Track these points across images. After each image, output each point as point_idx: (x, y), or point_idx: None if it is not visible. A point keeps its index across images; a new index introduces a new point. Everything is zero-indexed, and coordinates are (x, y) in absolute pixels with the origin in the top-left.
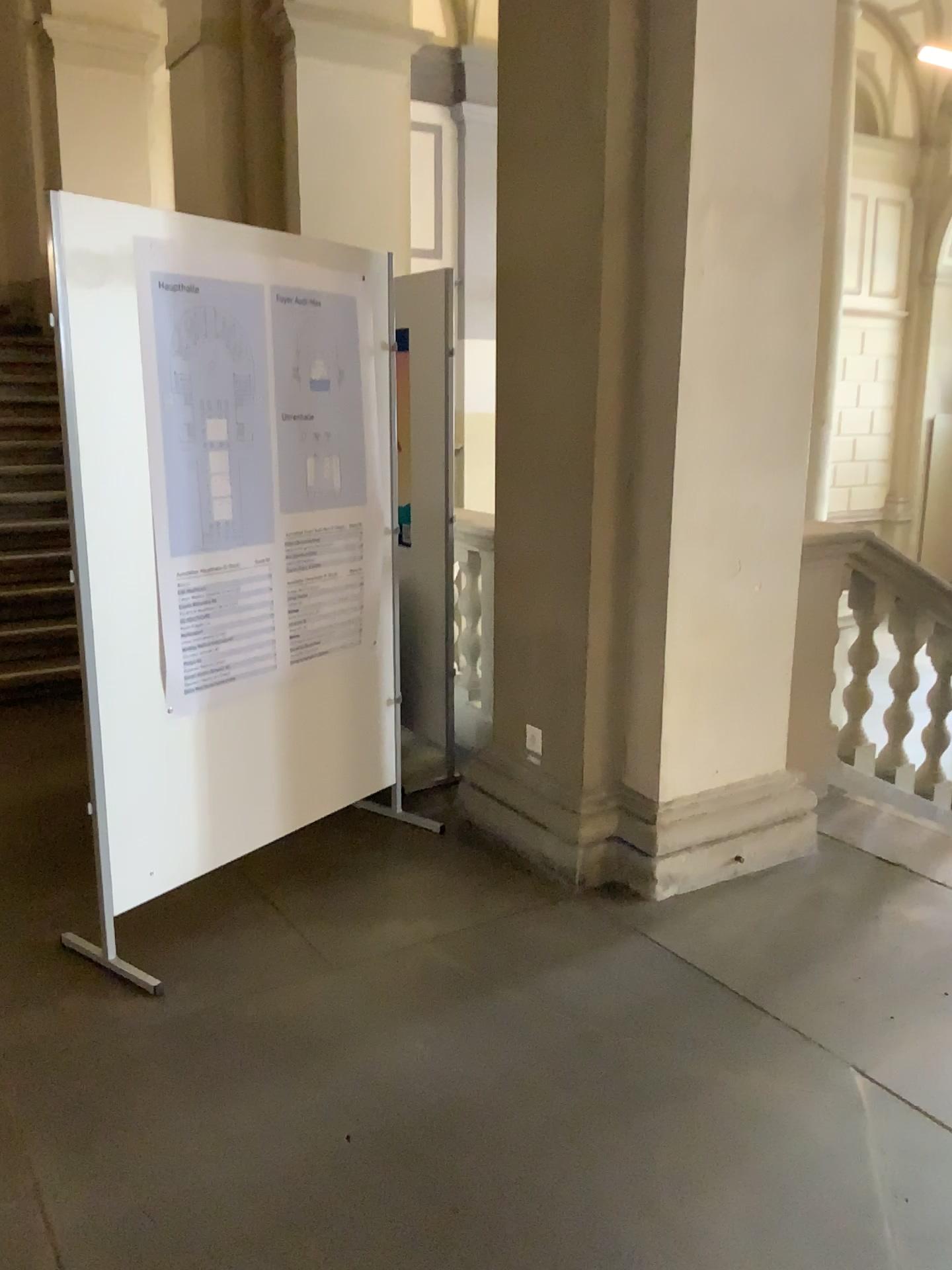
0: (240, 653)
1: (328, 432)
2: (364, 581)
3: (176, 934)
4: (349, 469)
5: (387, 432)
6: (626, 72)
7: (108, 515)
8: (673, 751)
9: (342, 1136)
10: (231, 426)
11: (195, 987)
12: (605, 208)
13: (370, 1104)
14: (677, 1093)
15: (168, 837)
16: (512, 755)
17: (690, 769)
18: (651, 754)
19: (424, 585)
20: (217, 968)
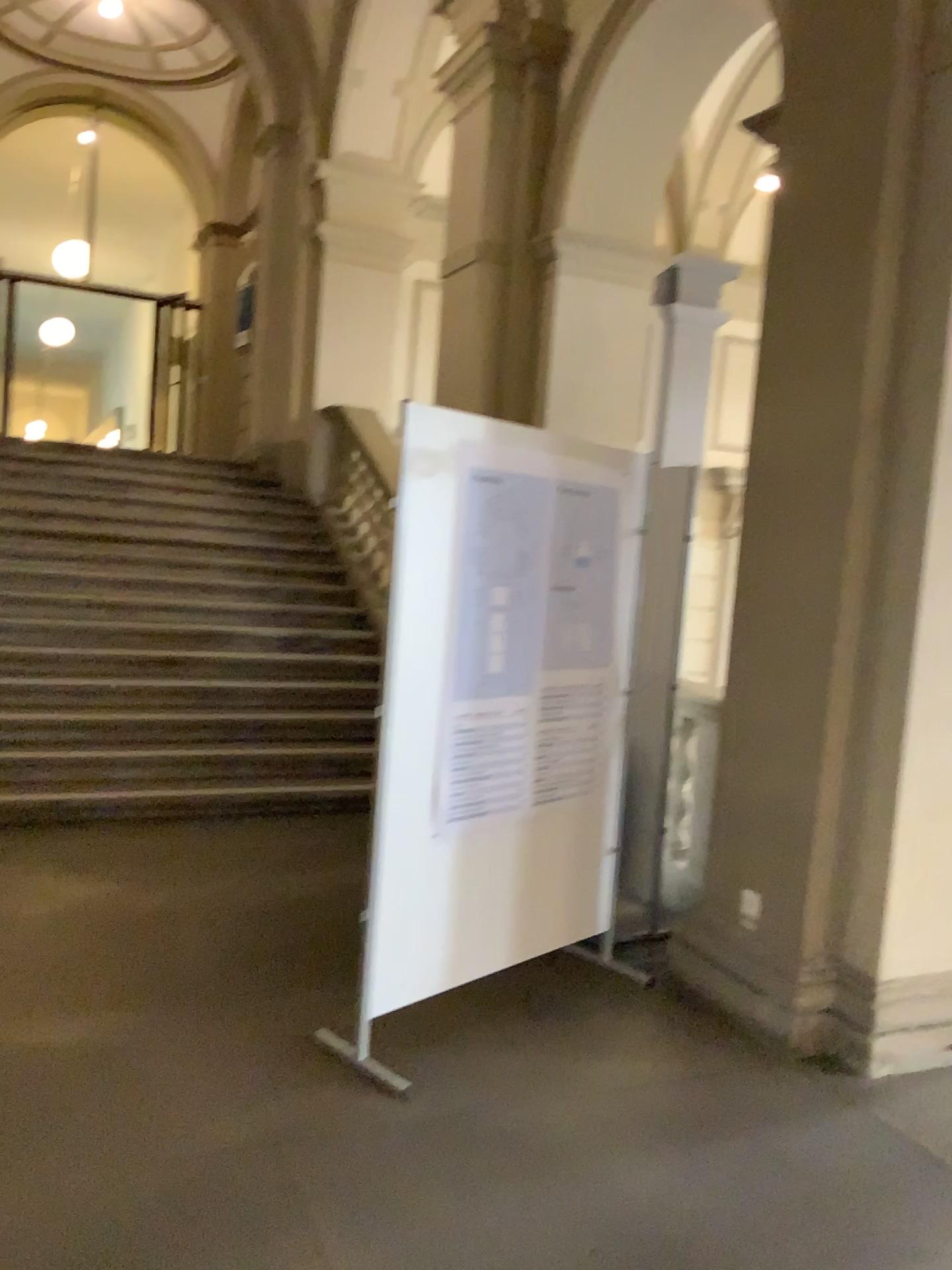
0: (495, 792)
1: (587, 602)
2: (602, 737)
3: (417, 1045)
4: (600, 636)
5: (634, 605)
6: (884, 315)
7: (411, 661)
8: (893, 929)
9: (591, 1251)
10: (511, 593)
11: (438, 1096)
12: (857, 427)
13: (613, 1227)
14: (911, 1265)
15: (421, 952)
16: (725, 916)
17: (908, 950)
18: (871, 930)
19: (643, 745)
20: (457, 1082)
